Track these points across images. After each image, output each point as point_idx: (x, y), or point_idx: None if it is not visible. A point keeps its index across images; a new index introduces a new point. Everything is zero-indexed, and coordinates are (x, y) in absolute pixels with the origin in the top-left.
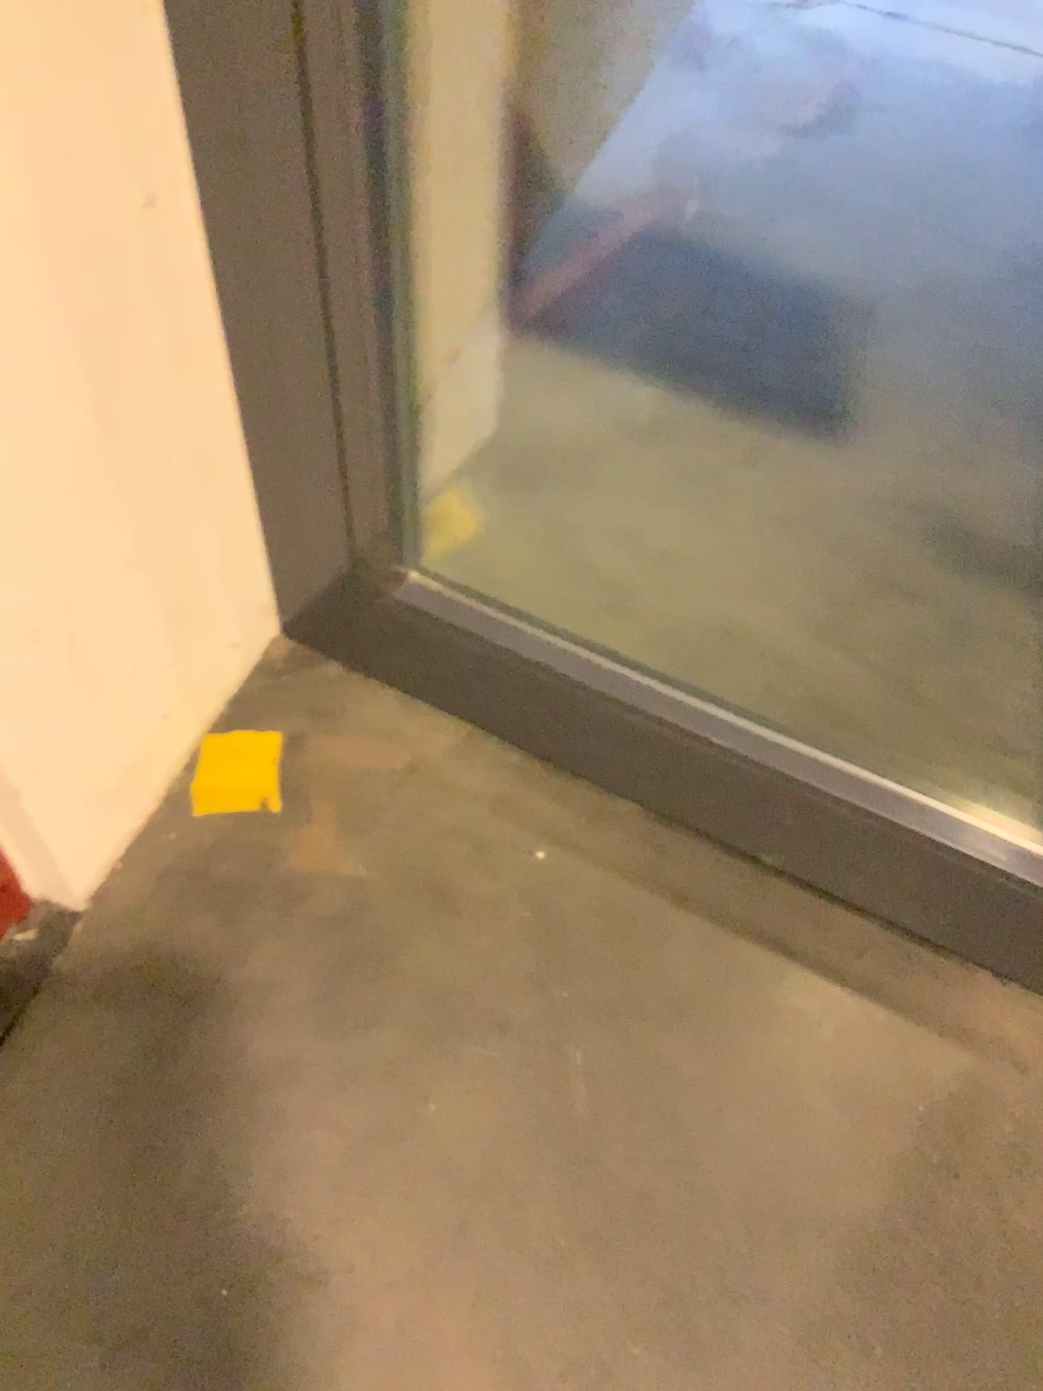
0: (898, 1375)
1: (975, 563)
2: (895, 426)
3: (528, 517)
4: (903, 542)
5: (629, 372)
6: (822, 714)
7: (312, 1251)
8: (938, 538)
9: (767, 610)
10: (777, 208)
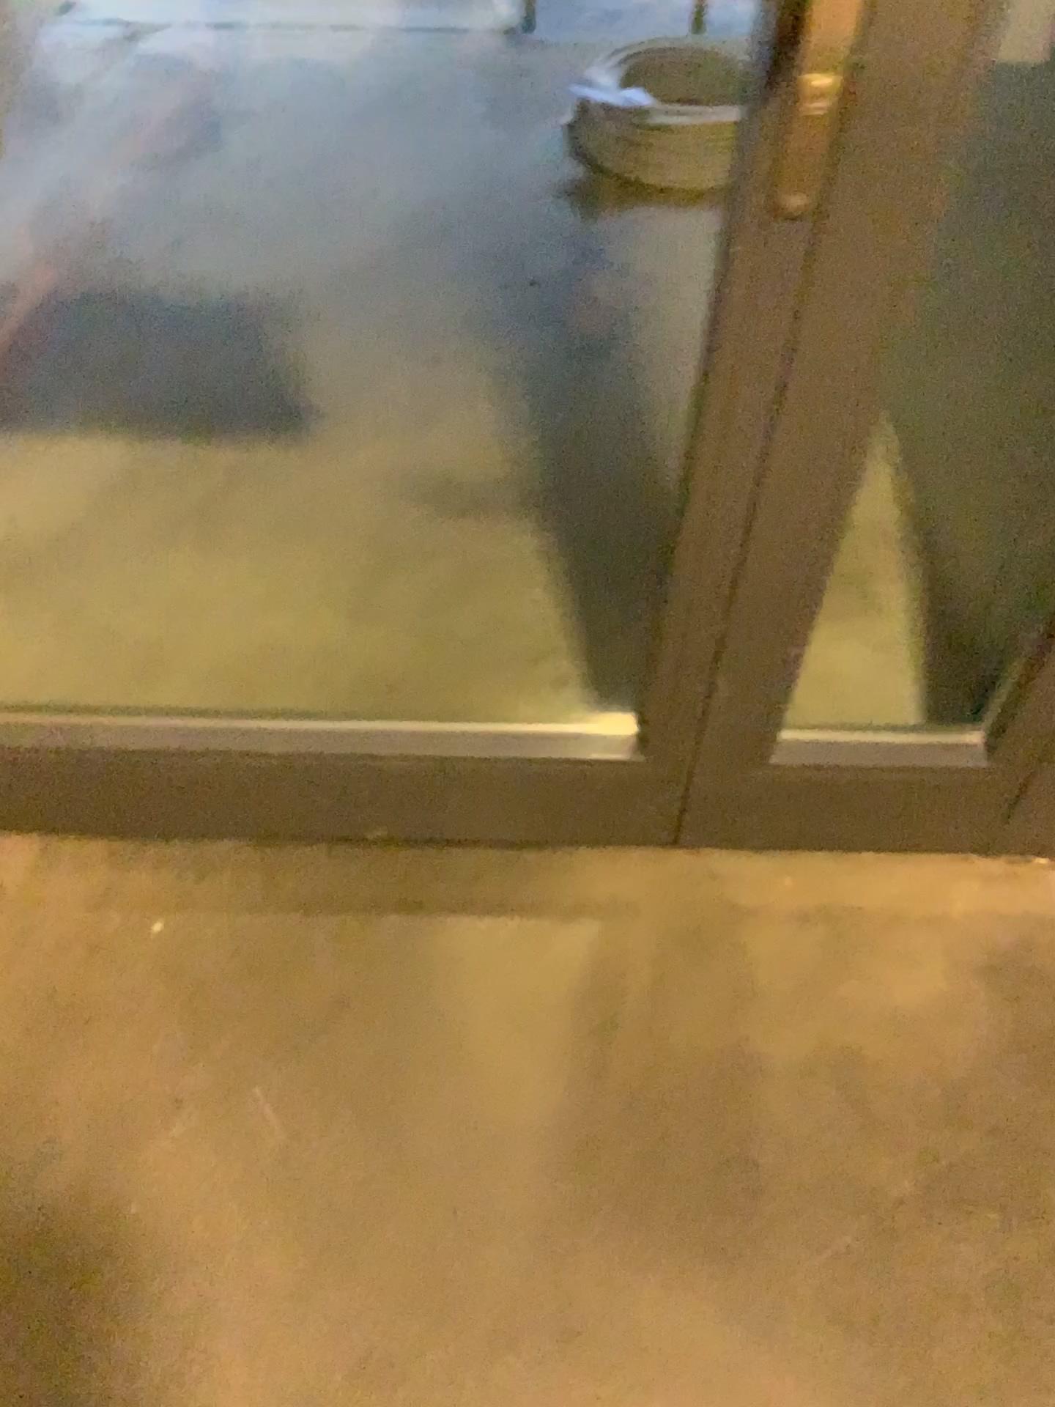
0: (604, 1230)
1: (466, 507)
2: (359, 406)
3: (29, 605)
4: (397, 508)
5: (90, 432)
6: (370, 689)
7: (29, 1404)
8: (426, 495)
9: (293, 613)
10: (188, 233)
